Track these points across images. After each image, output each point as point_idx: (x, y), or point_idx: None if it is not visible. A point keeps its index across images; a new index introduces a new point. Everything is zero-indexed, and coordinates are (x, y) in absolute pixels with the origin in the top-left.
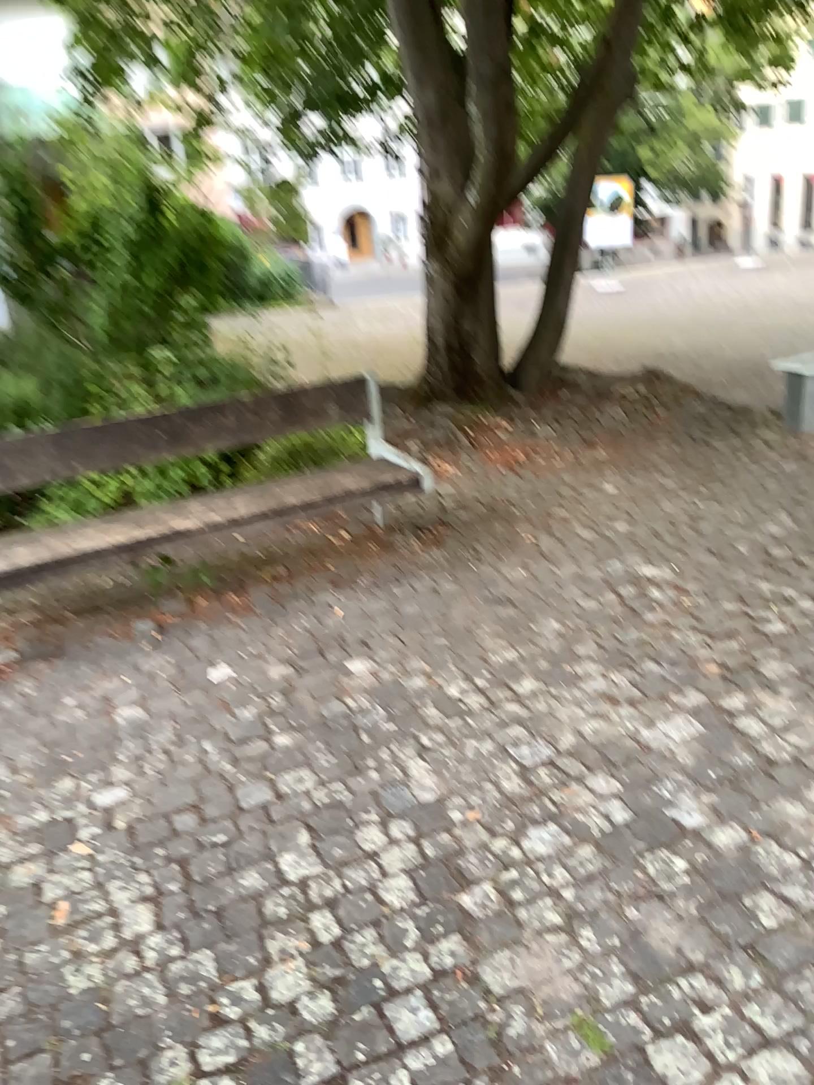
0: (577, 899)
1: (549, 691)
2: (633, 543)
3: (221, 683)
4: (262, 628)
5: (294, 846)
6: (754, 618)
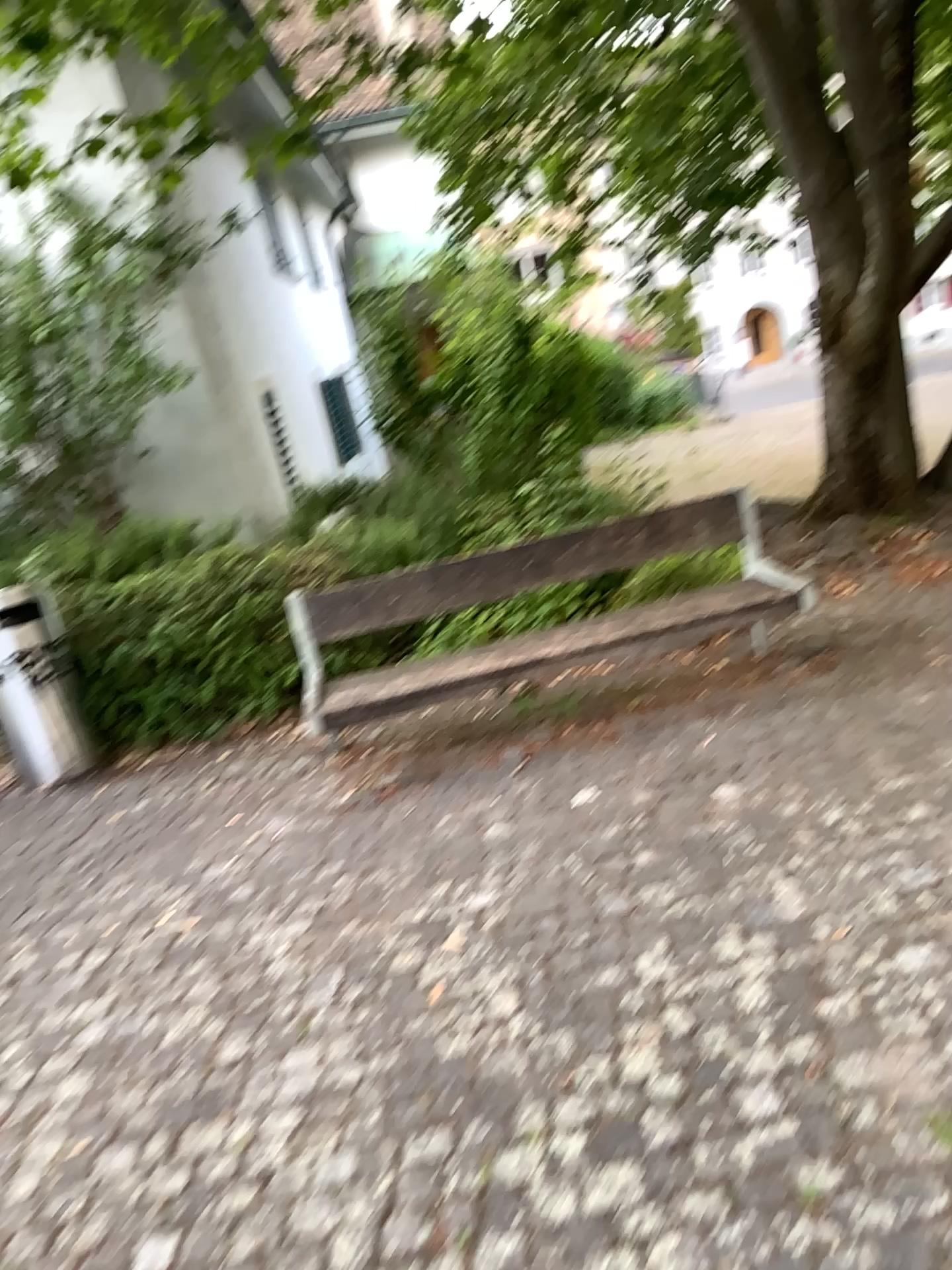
0: (944, 1016)
1: (937, 820)
2: None
3: (585, 808)
4: (628, 757)
5: (651, 953)
6: None
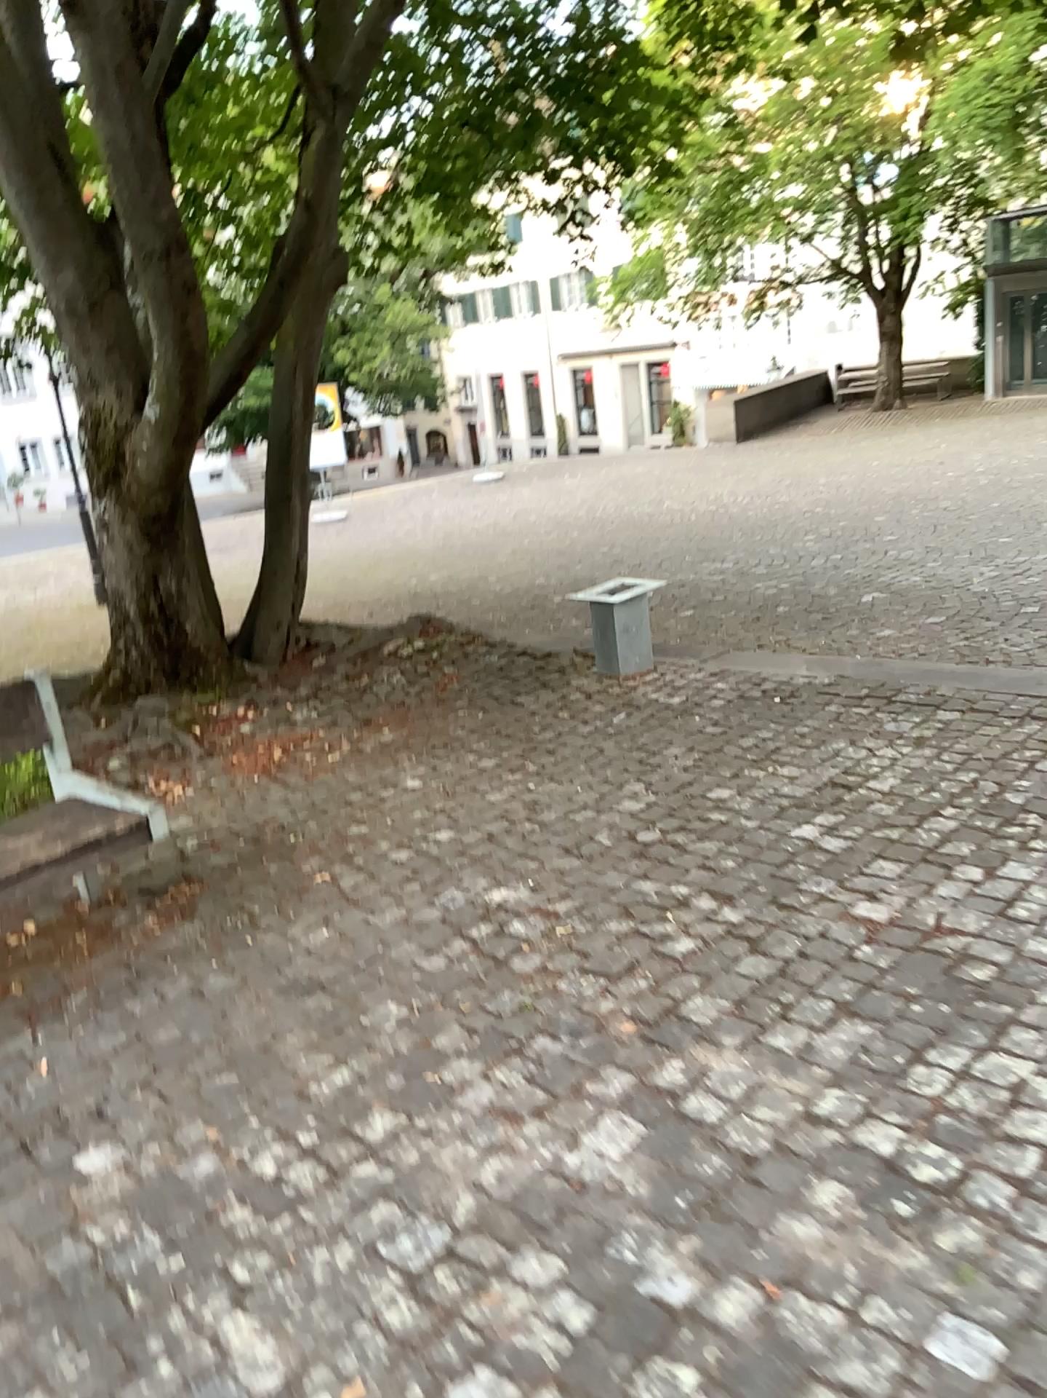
0: None
1: (415, 1126)
2: (468, 862)
3: None
4: None
5: None
6: (657, 939)
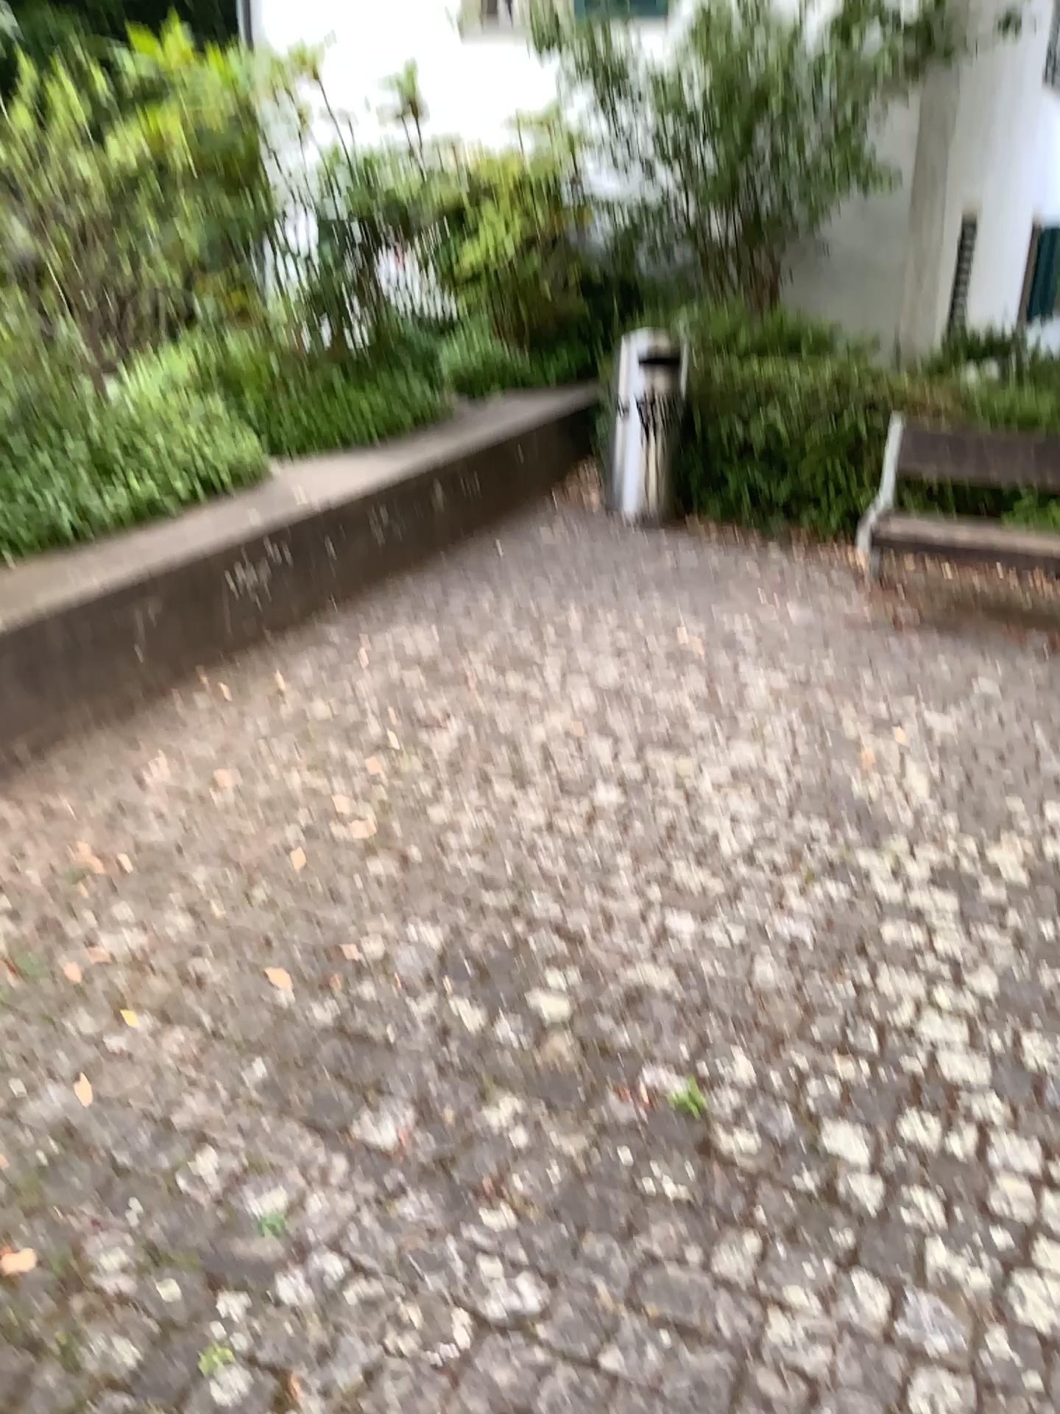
0: None
1: None
2: None
3: None
4: None
5: None
6: None
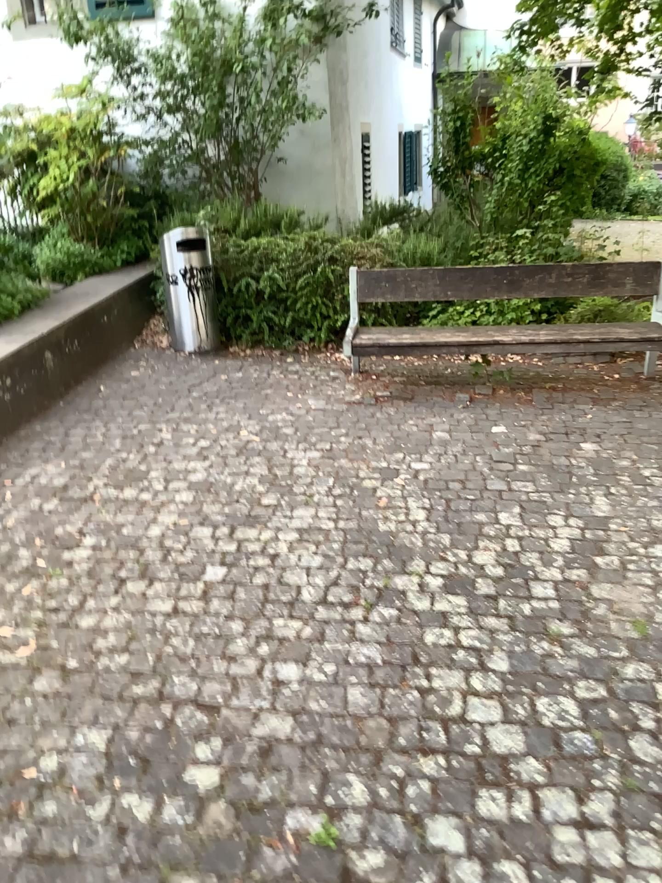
0: None
1: None
2: None
3: (499, 436)
4: (534, 416)
5: (511, 514)
6: None
